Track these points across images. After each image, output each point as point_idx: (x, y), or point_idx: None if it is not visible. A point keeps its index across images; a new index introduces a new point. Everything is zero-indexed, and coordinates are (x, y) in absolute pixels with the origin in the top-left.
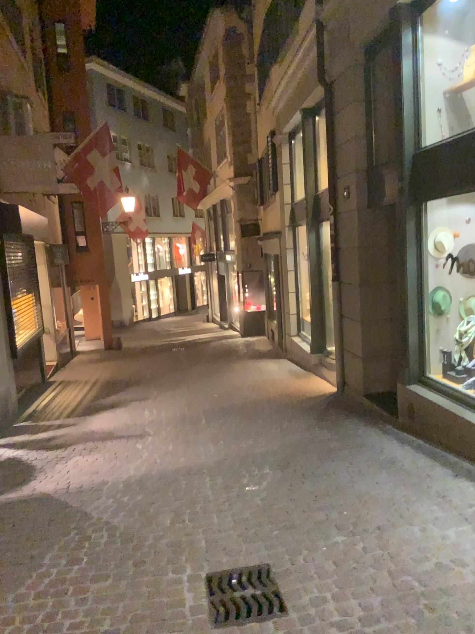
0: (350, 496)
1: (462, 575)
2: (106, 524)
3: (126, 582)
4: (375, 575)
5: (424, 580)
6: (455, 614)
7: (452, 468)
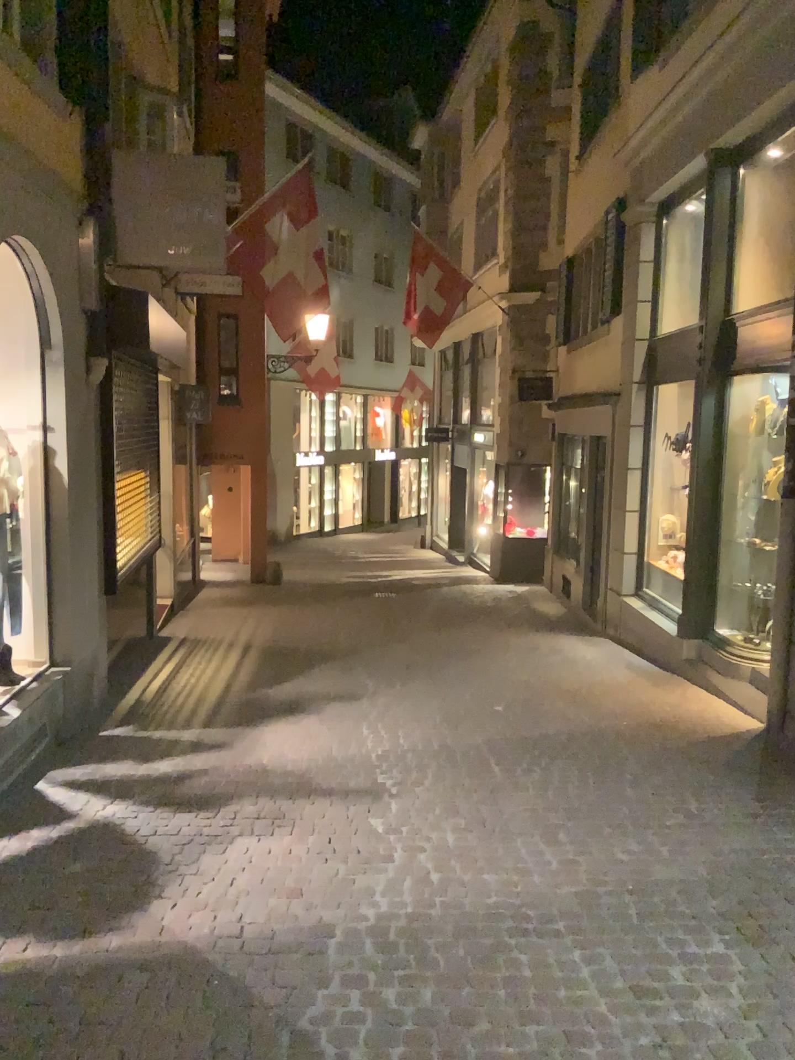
0: None
1: None
2: None
3: None
4: None
5: None
6: None
7: None
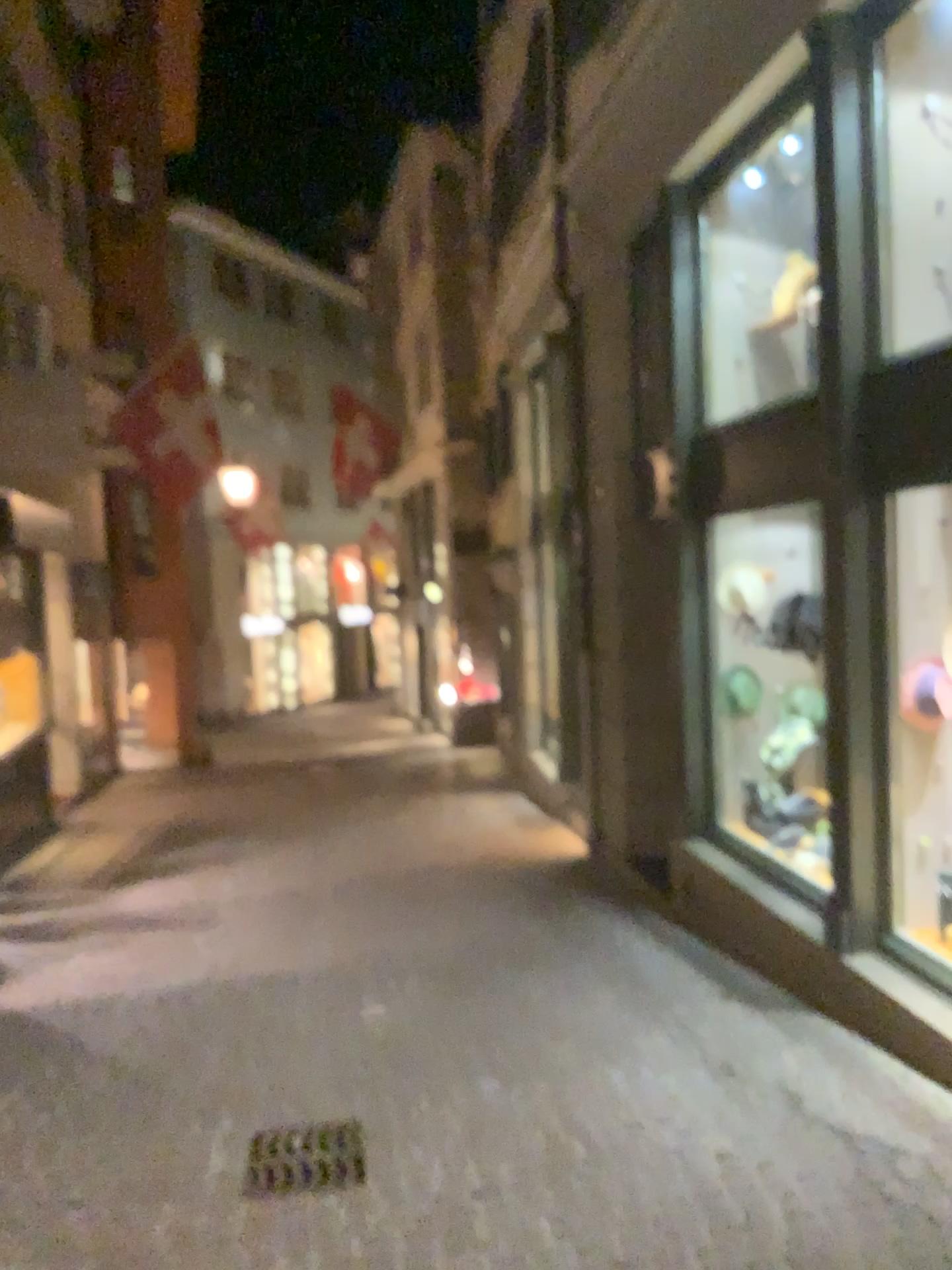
0: (532, 1026)
1: (657, 1138)
2: (108, 1060)
3: (121, 1142)
4: (520, 1138)
5: (595, 1145)
6: (618, 1188)
7: (726, 985)
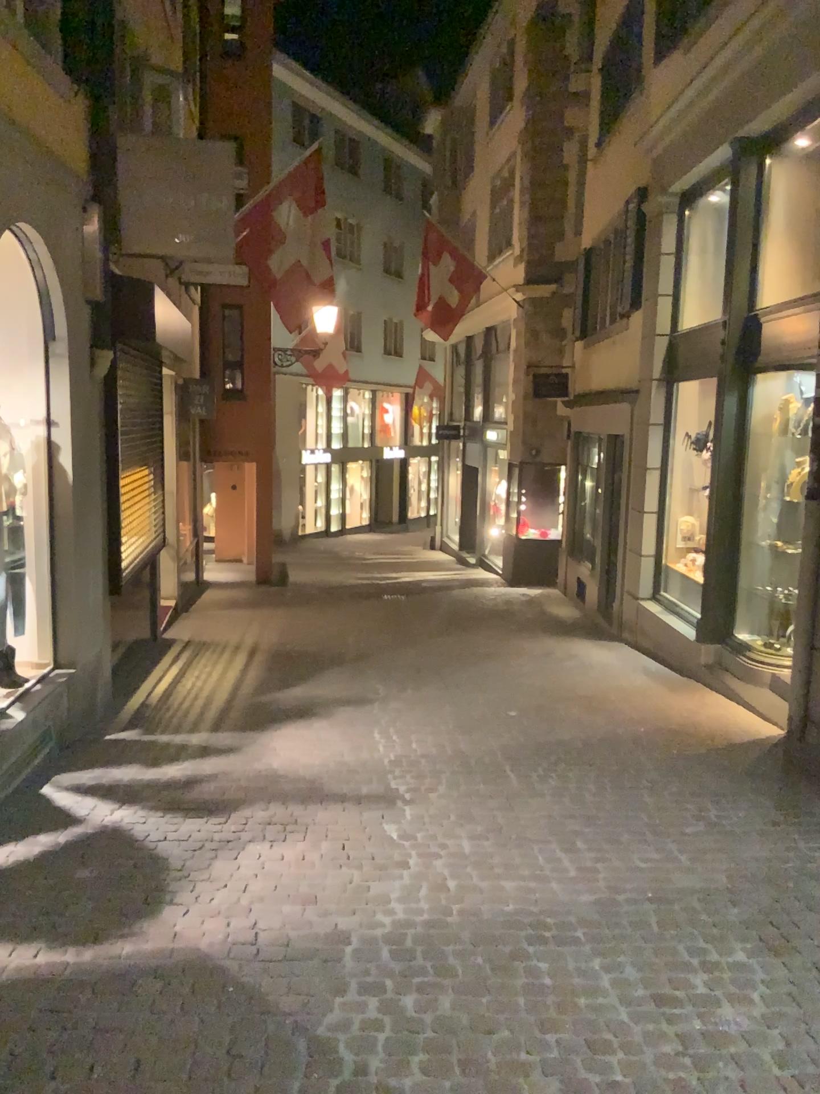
0: None
1: None
2: None
3: None
4: None
5: None
6: None
7: None
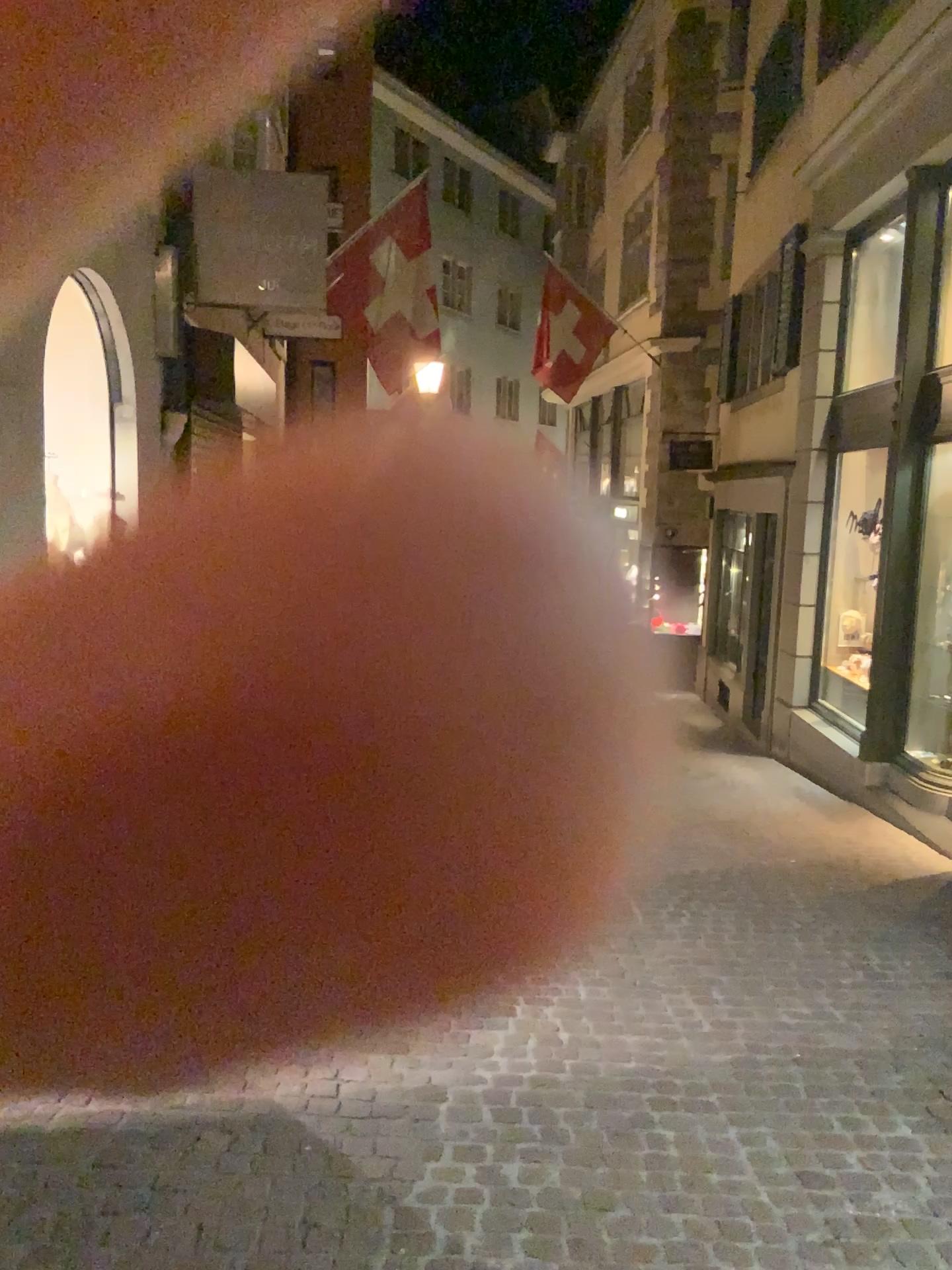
0: None
1: None
2: None
3: None
4: None
5: None
6: None
7: None
